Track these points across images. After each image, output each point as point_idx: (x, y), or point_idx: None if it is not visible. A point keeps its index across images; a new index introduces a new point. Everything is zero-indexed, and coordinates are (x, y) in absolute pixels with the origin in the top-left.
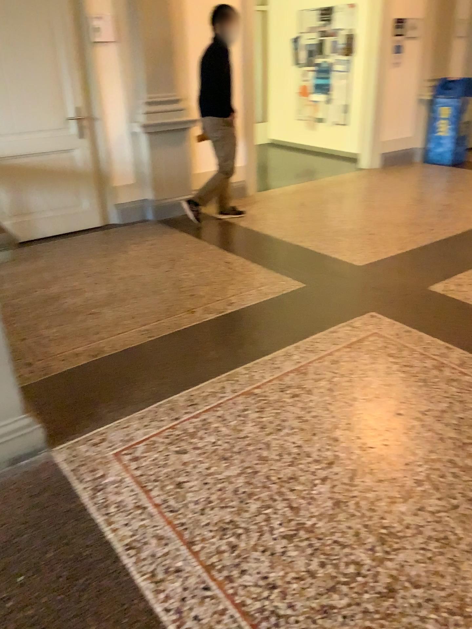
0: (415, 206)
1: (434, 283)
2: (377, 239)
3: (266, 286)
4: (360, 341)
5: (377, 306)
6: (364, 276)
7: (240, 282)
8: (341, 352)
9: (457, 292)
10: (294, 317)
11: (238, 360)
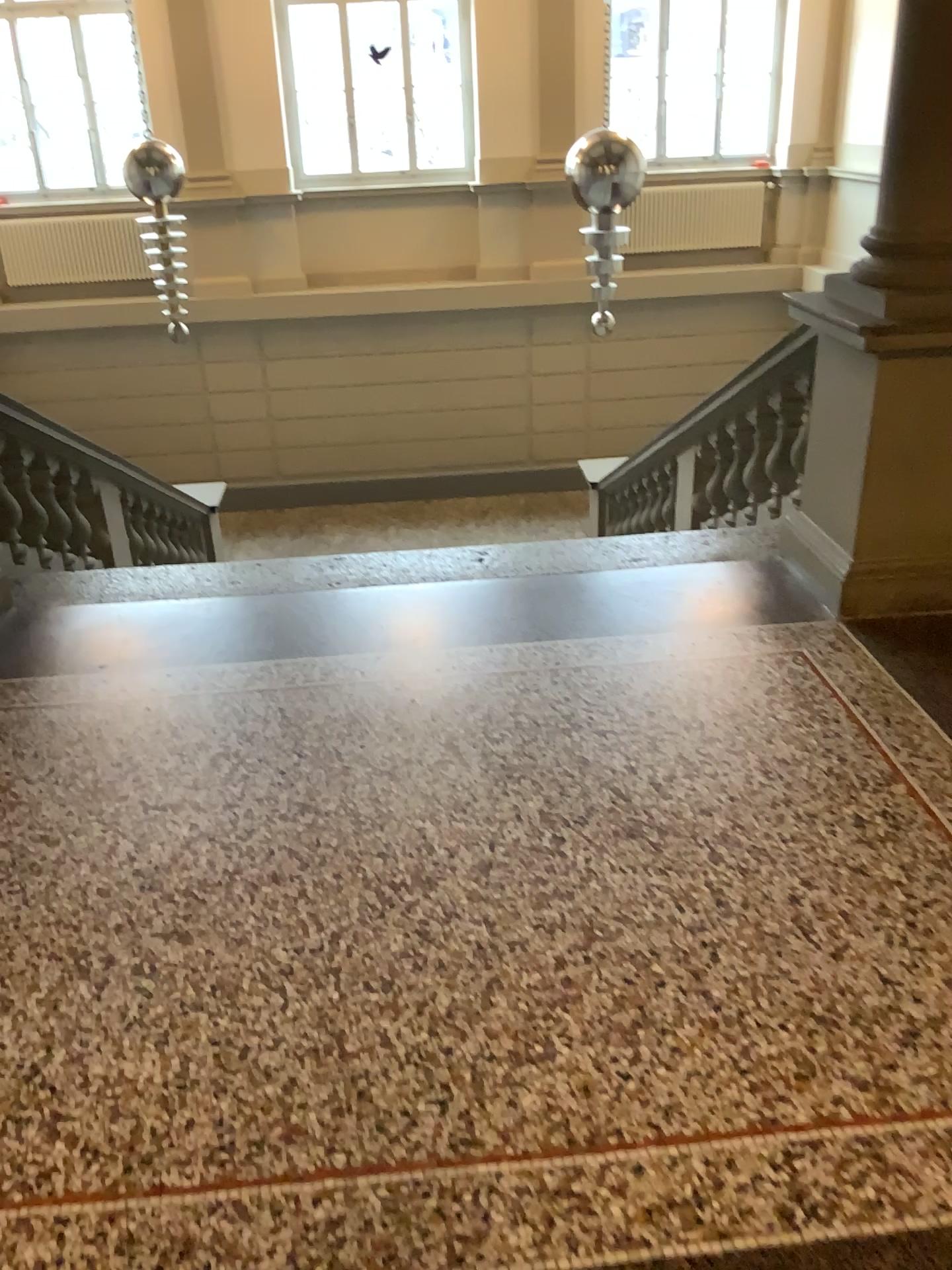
0: None
1: None
2: None
3: None
4: None
5: None
6: None
7: None
8: None
9: None
10: None
11: None
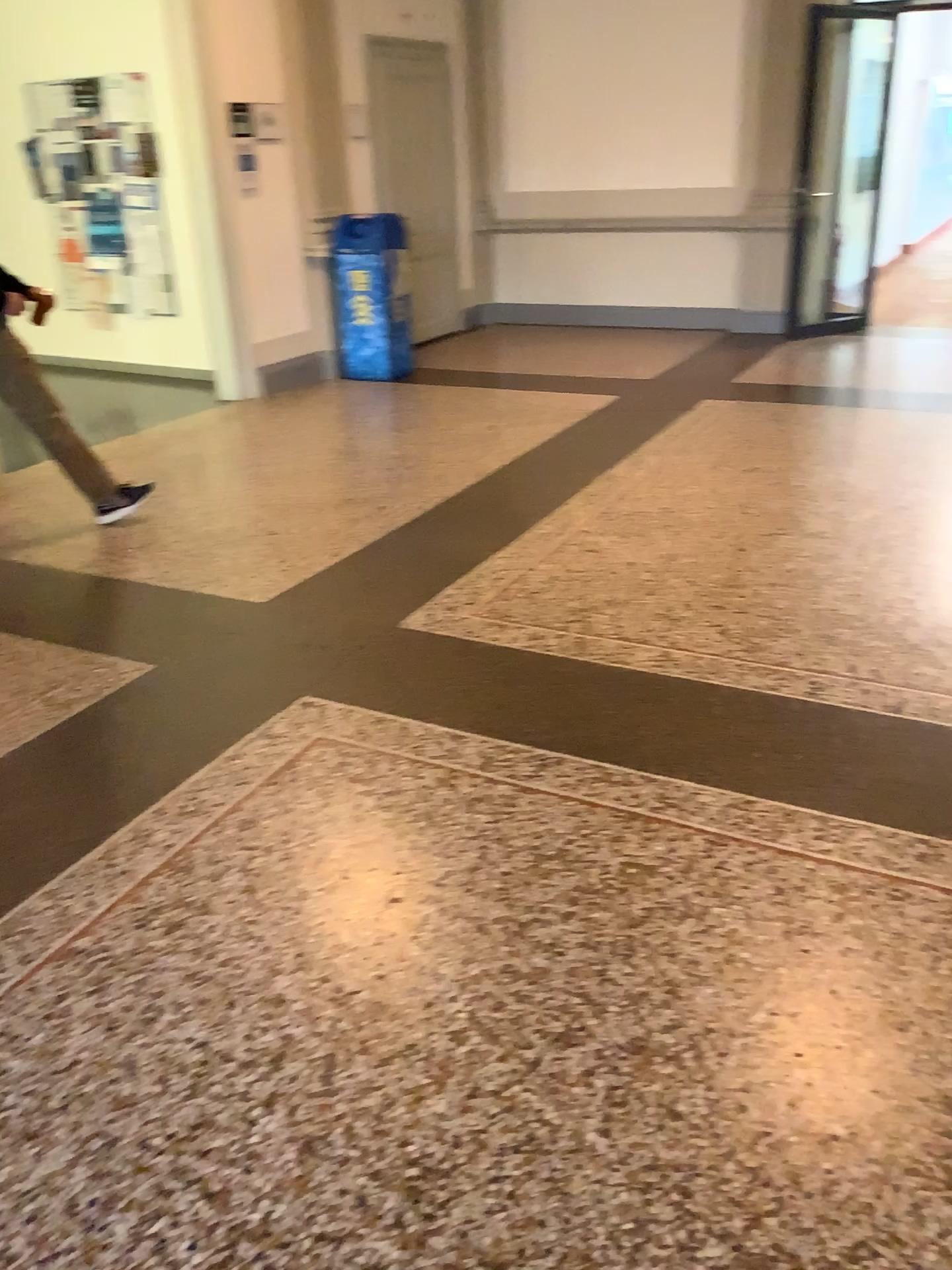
0: (343, 464)
1: (408, 613)
2: (283, 542)
3: (64, 686)
4: (290, 767)
5: (309, 682)
6: (272, 625)
7: (1, 688)
8: (257, 799)
9: (451, 624)
10: (140, 744)
11: (26, 879)
